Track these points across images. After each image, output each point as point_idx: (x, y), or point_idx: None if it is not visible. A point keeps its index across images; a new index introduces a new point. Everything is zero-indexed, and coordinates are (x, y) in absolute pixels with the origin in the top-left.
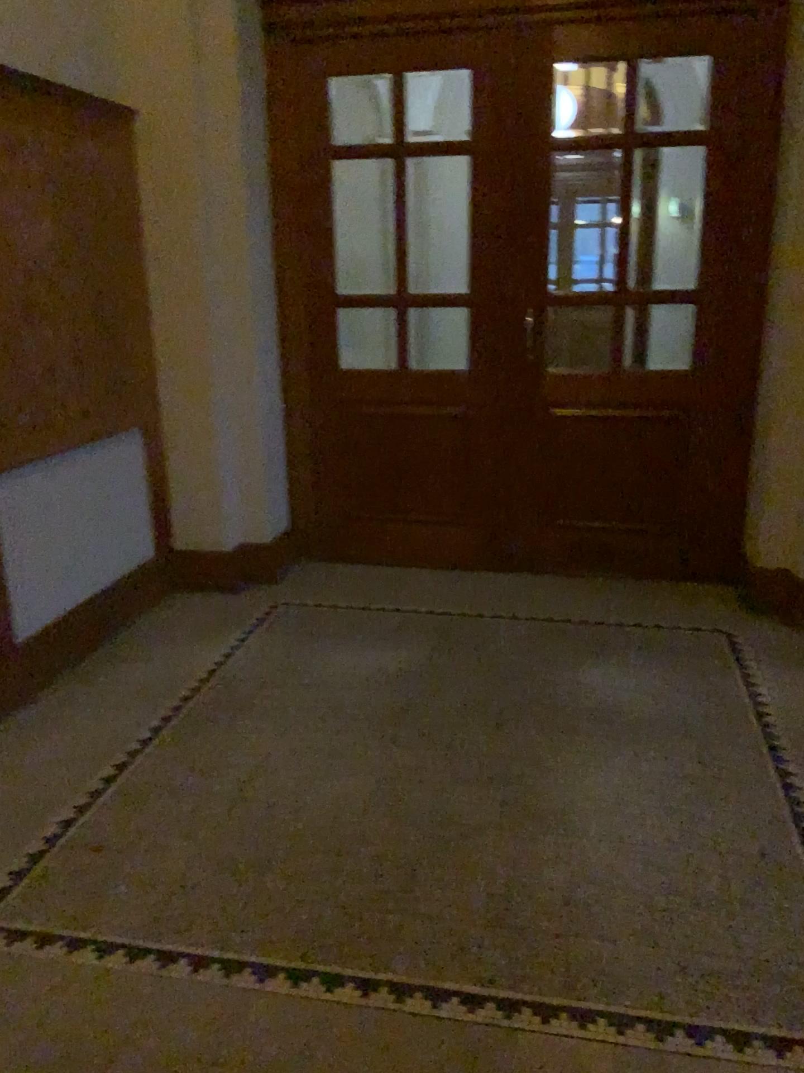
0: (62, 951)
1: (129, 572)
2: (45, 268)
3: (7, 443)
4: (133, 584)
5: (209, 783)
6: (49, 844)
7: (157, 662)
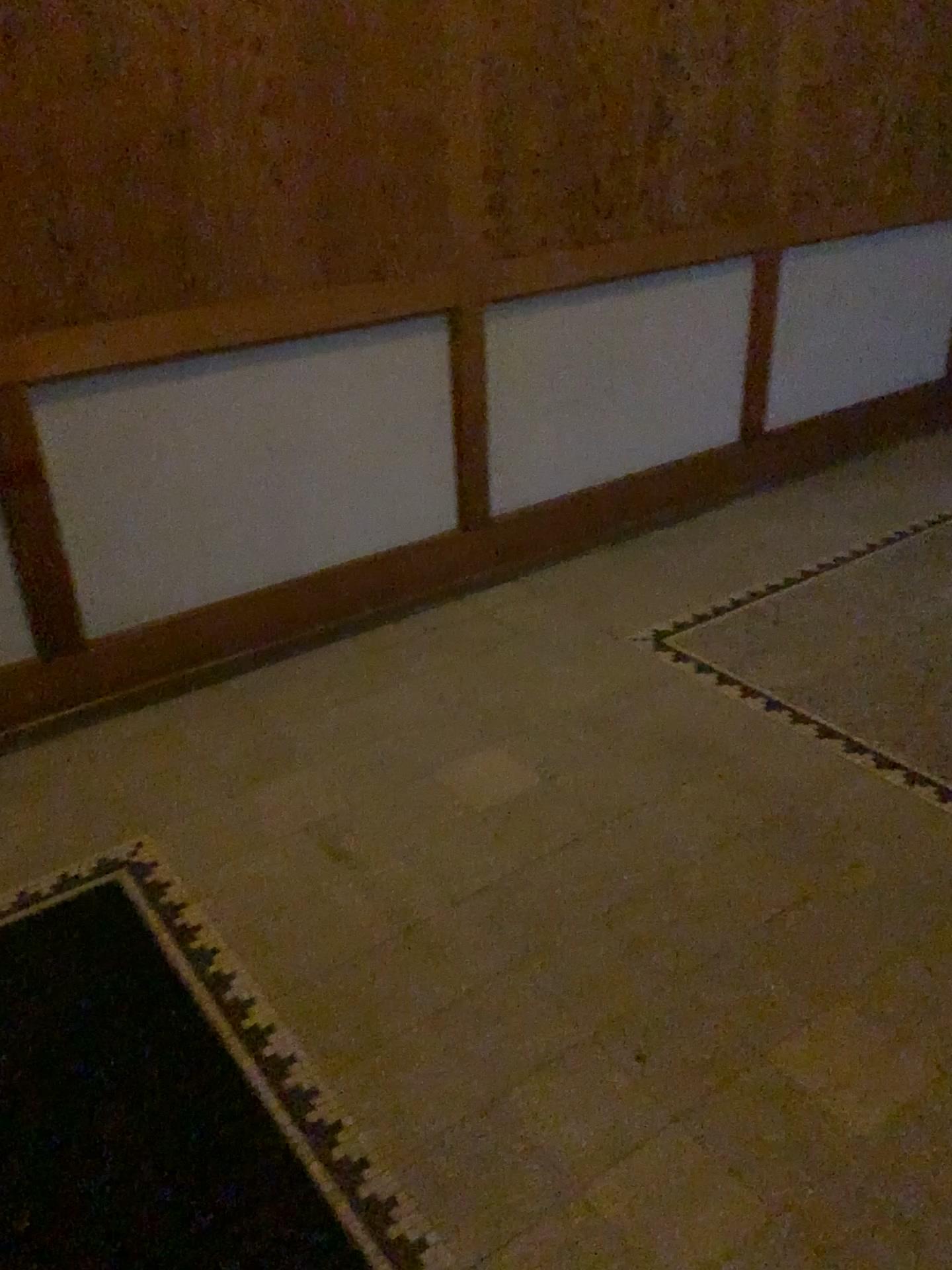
0: (714, 683)
1: (897, 385)
2: (887, 6)
3: (797, 213)
4: (899, 401)
5: (901, 606)
6: (731, 605)
7: (896, 486)
